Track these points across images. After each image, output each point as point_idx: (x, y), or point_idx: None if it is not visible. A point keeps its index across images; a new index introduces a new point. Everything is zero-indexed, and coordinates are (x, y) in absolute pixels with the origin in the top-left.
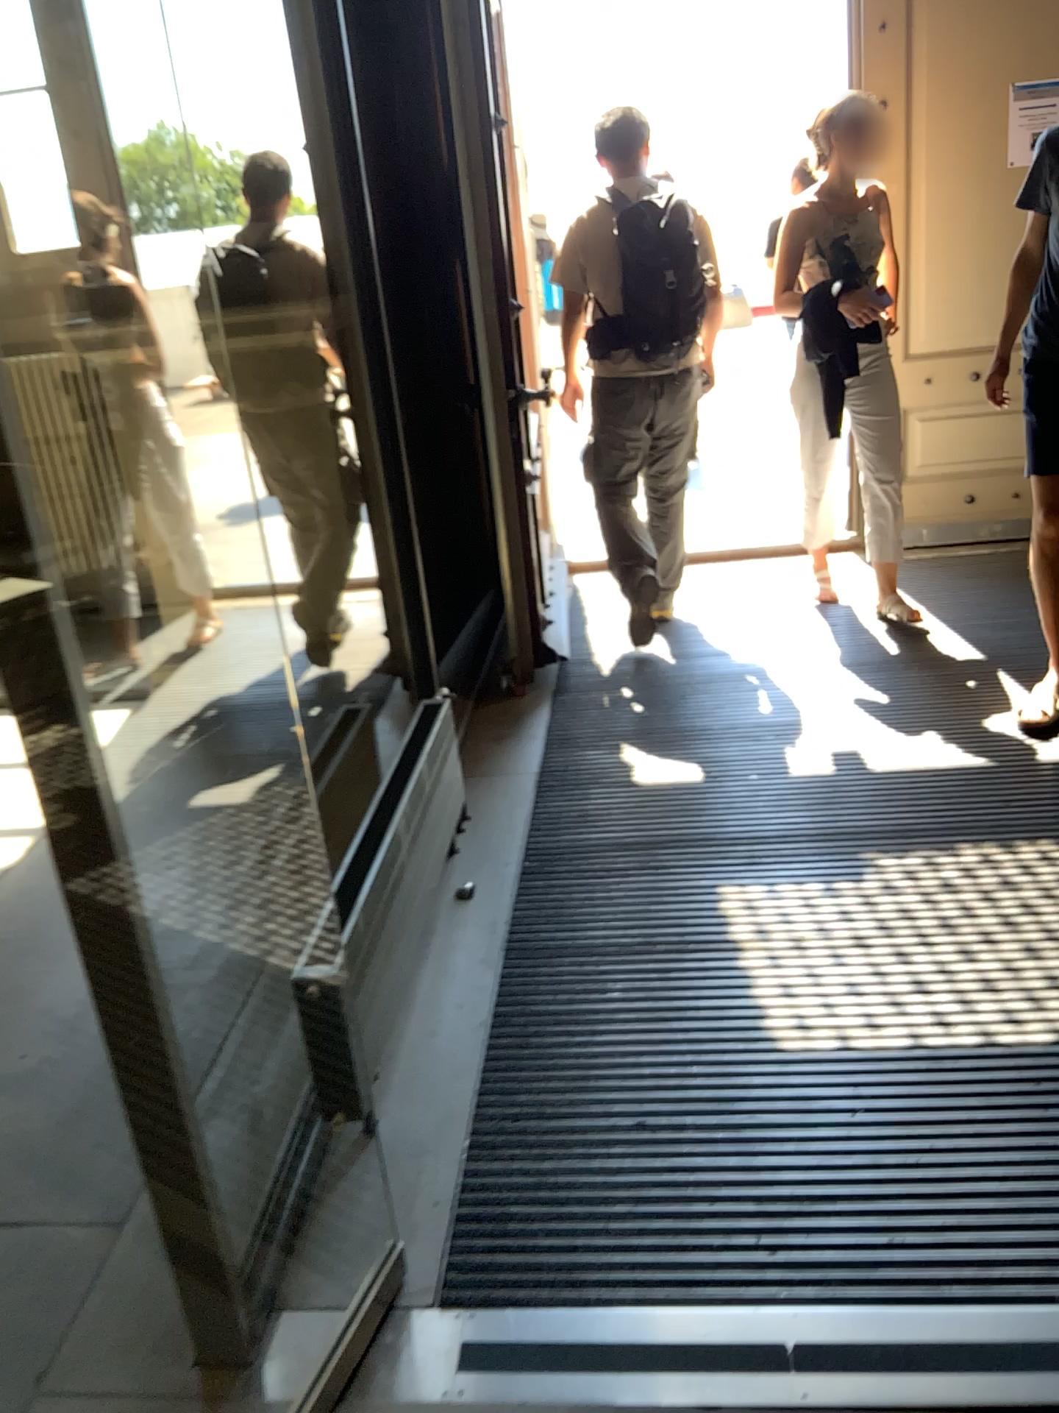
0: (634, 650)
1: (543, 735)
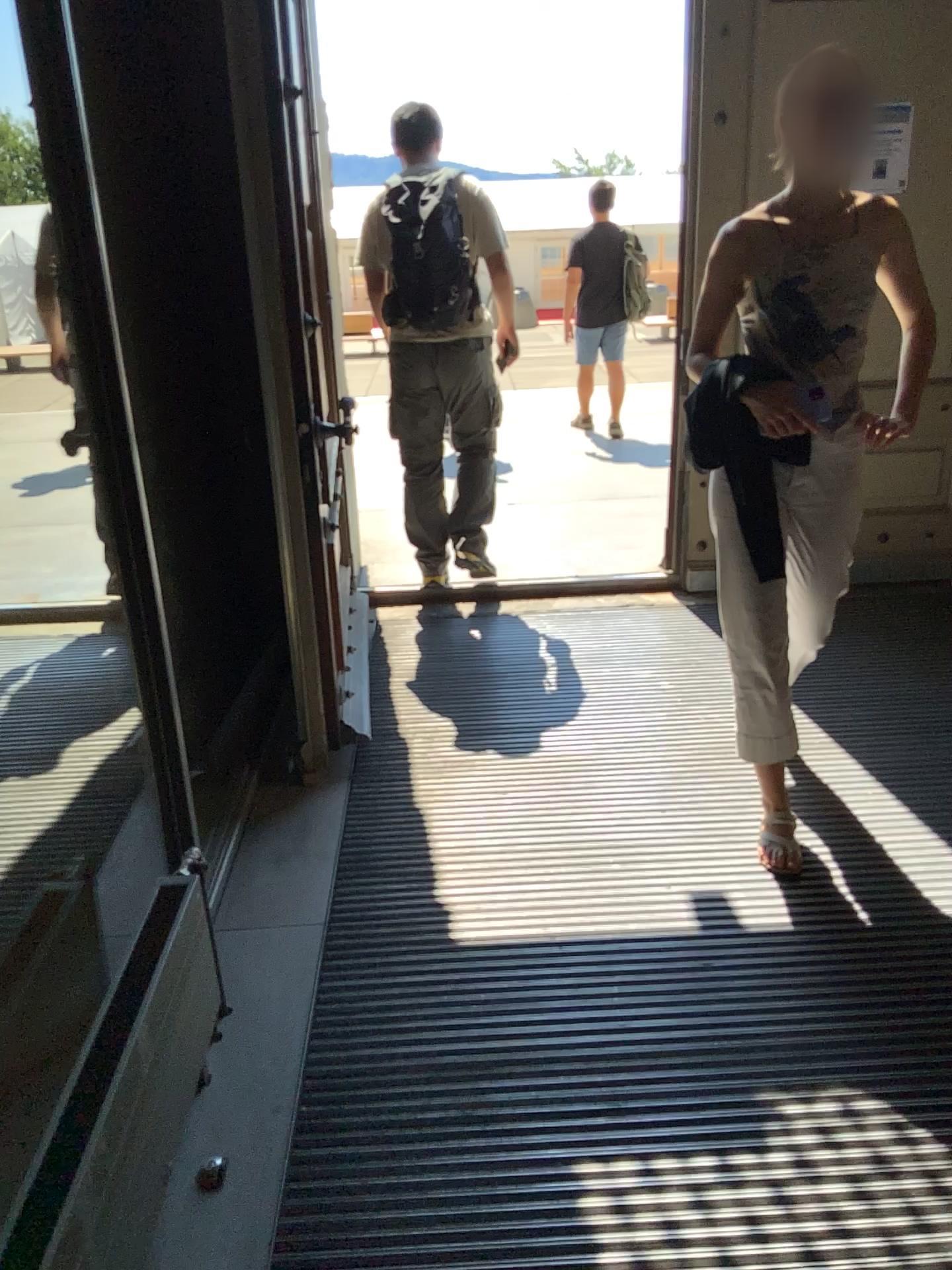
0: (446, 724)
1: (335, 861)
